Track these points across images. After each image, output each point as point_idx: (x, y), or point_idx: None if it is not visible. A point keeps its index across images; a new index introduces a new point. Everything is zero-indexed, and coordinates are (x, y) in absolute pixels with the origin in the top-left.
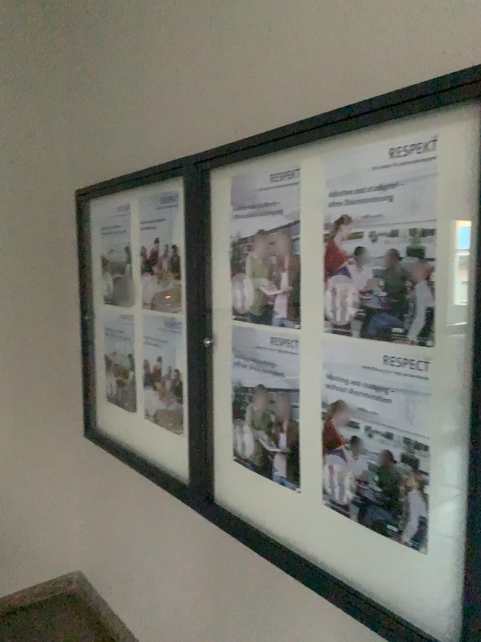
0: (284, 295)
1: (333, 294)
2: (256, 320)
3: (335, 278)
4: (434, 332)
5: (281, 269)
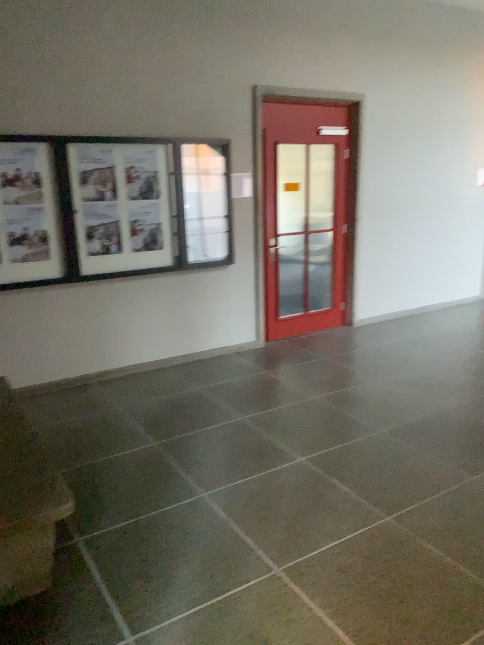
0: (109, 190)
1: (129, 188)
2: (96, 200)
3: (129, 183)
4: (160, 195)
5: (107, 181)
